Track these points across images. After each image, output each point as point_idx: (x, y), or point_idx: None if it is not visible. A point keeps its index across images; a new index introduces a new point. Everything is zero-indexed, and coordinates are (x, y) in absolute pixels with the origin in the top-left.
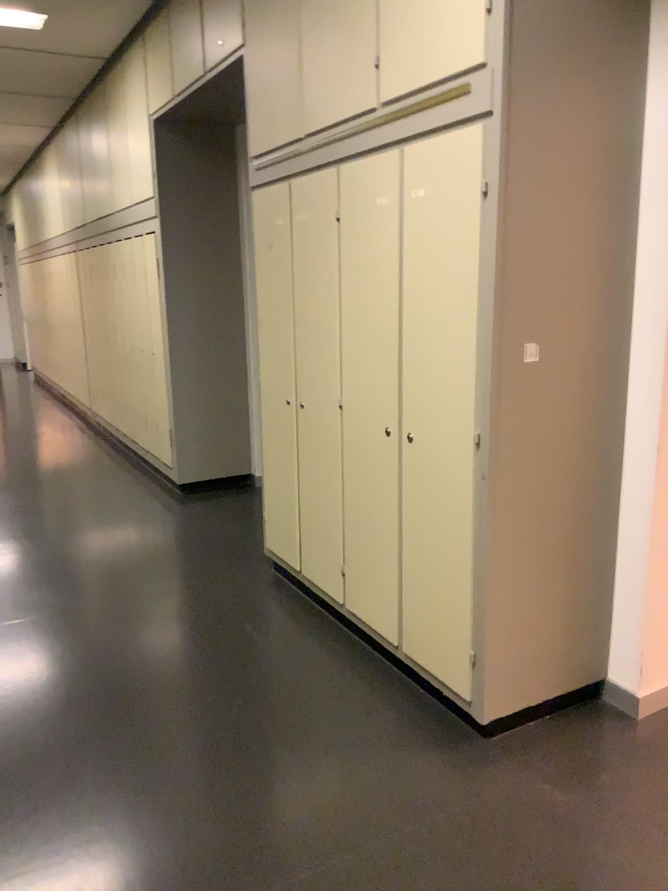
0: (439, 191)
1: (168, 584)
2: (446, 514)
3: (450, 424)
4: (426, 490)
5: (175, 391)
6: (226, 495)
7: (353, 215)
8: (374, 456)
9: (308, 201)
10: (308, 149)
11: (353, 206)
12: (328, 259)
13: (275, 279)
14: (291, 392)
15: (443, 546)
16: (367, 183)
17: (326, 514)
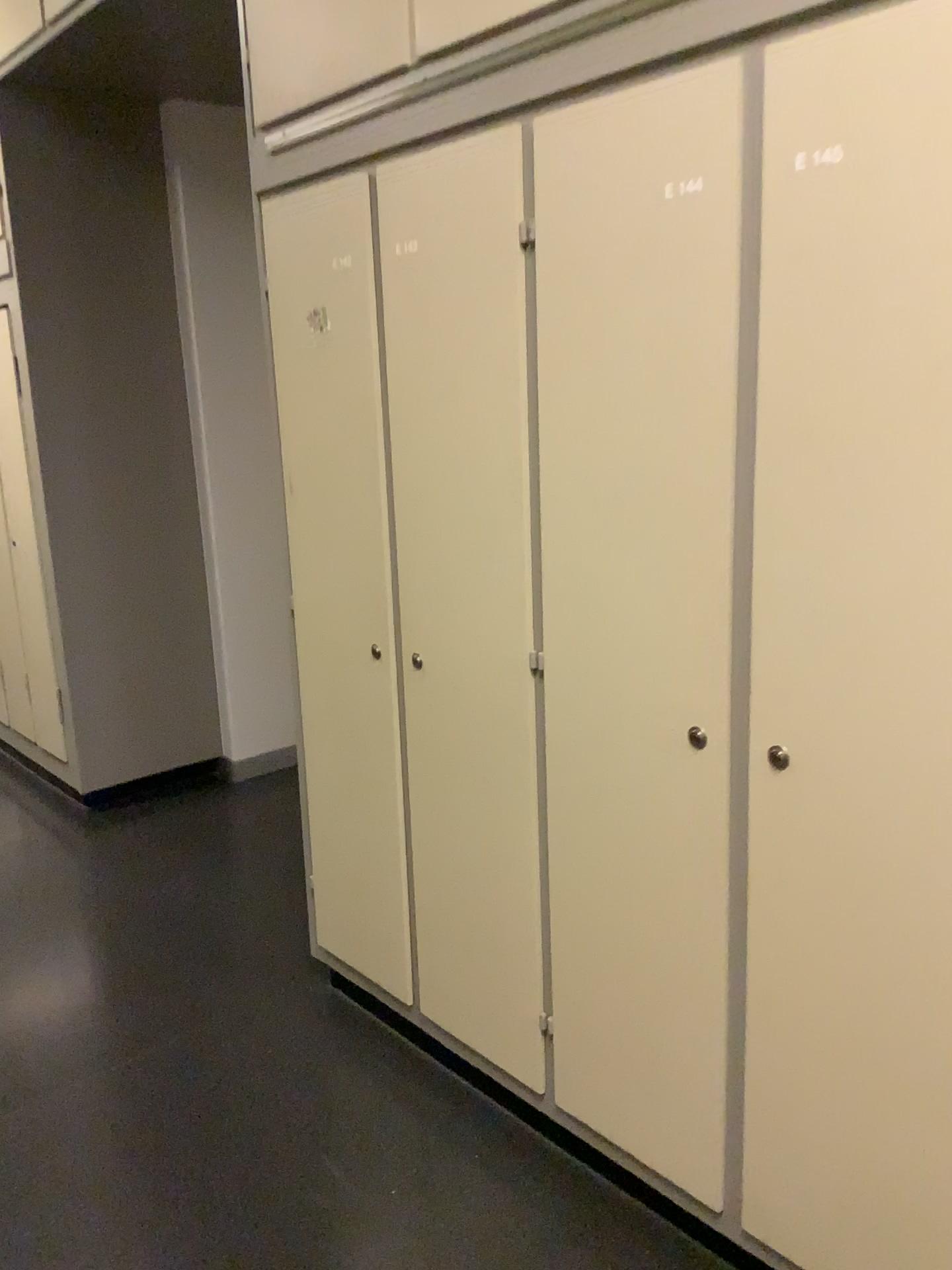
0: (913, 143)
1: (118, 1057)
2: (916, 951)
3: (931, 734)
4: (846, 888)
5: (71, 619)
6: (183, 808)
7: (582, 231)
8: (654, 792)
9: (428, 210)
10: (433, 86)
11: (581, 209)
12: (497, 341)
13: (342, 390)
14: (387, 635)
15: (904, 1024)
16: (630, 149)
17: (495, 900)
